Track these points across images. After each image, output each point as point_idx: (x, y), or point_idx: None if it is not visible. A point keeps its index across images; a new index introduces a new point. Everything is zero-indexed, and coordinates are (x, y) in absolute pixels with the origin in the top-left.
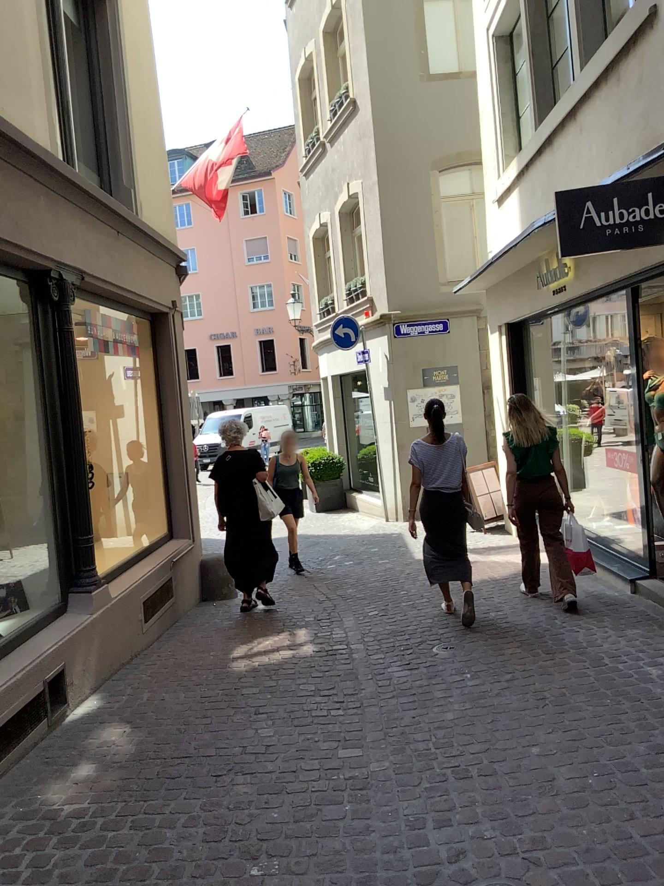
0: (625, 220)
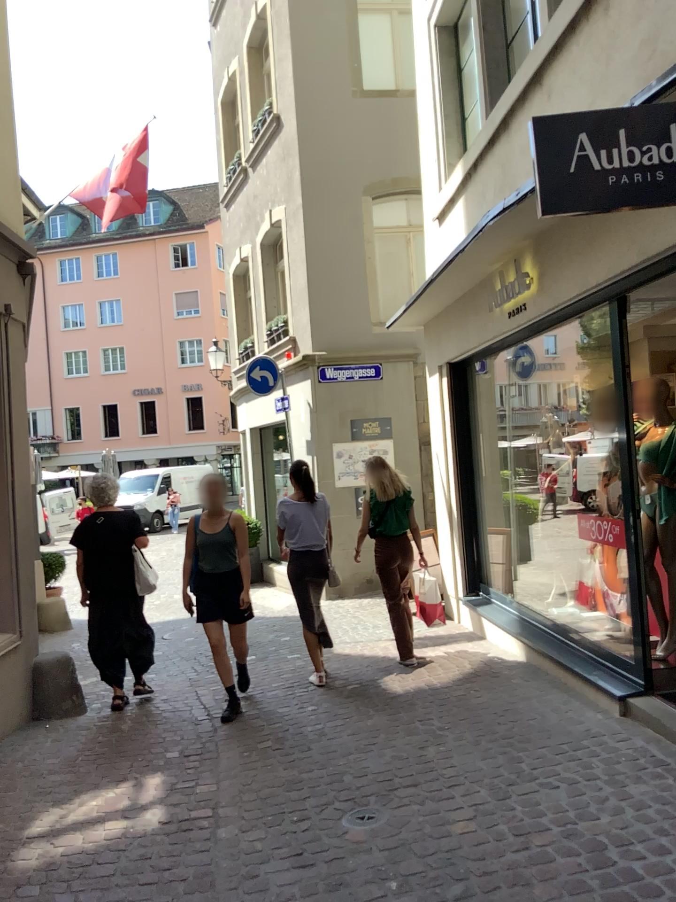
0: (636, 163)
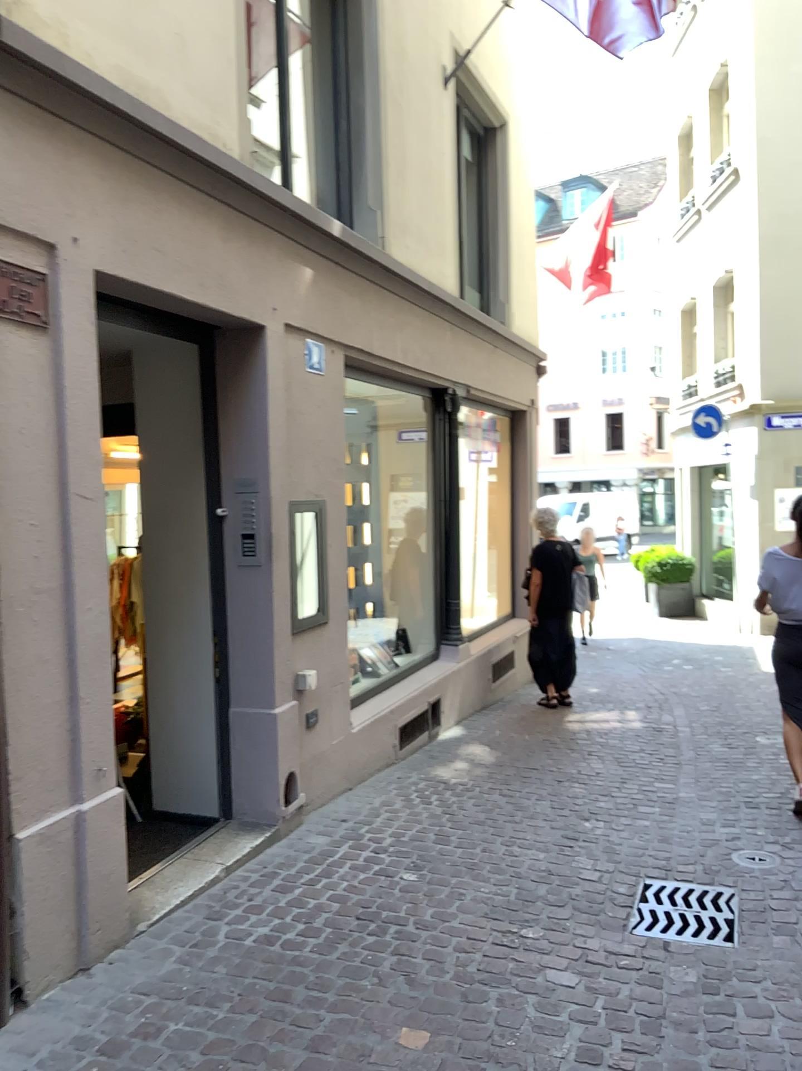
0: None
